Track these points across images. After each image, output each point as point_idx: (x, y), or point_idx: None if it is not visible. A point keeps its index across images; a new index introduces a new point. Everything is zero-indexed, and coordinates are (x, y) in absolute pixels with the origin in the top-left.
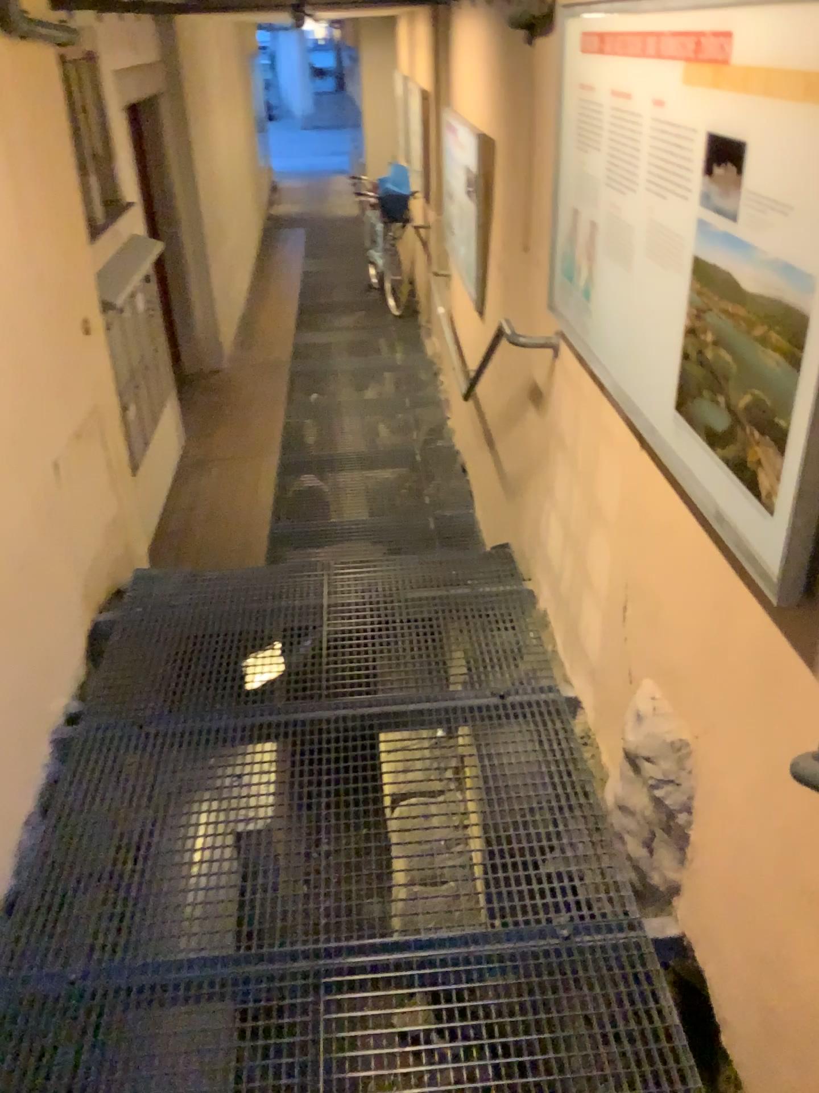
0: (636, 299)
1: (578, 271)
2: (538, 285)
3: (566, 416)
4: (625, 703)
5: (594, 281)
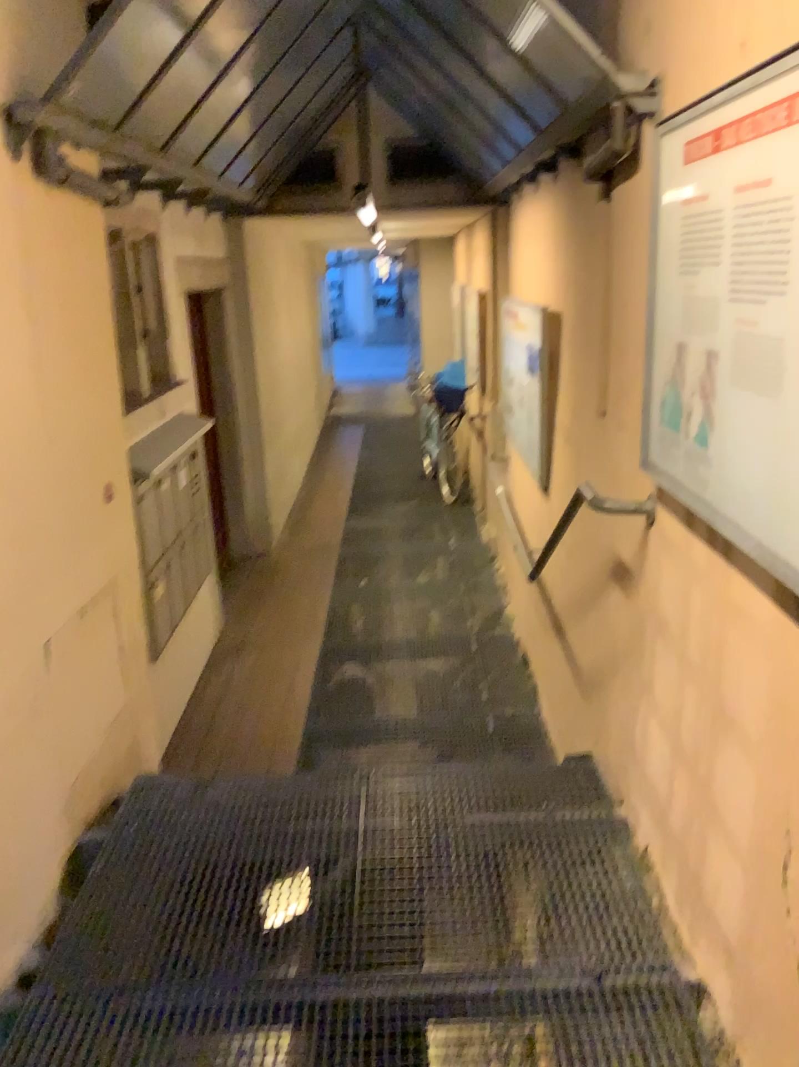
0: (789, 433)
1: (684, 417)
2: (620, 451)
3: (667, 599)
4: (793, 1015)
5: (712, 425)
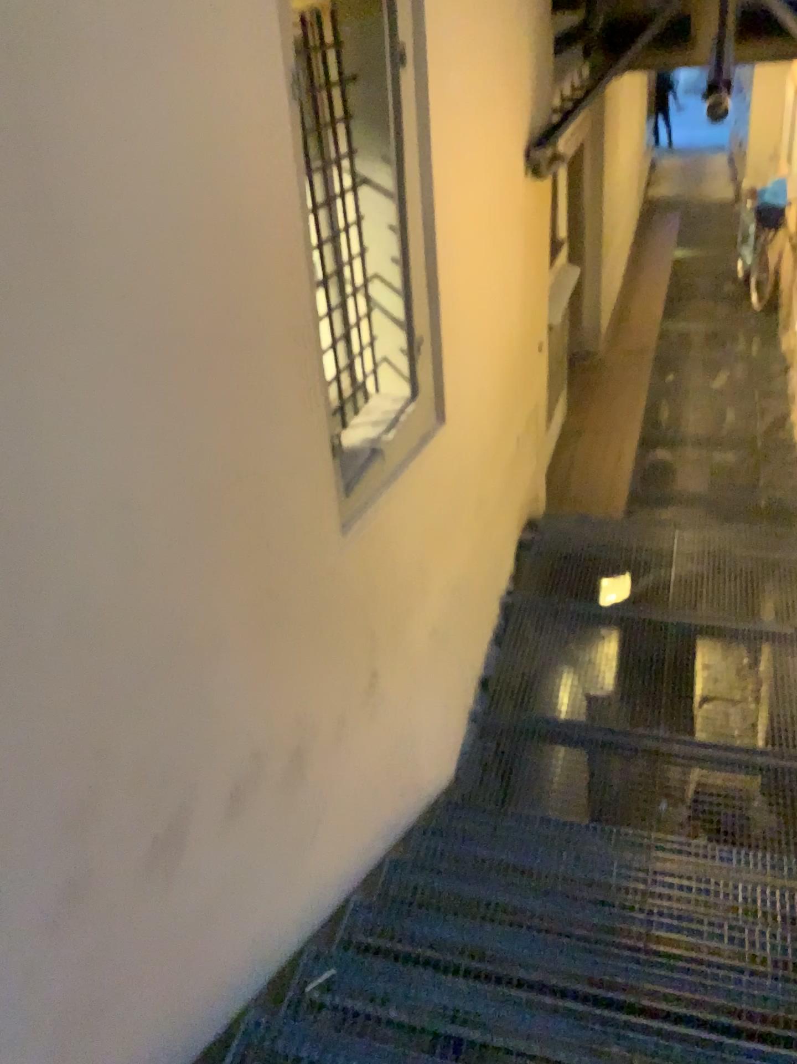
0: None
1: None
2: None
3: None
4: None
5: None
